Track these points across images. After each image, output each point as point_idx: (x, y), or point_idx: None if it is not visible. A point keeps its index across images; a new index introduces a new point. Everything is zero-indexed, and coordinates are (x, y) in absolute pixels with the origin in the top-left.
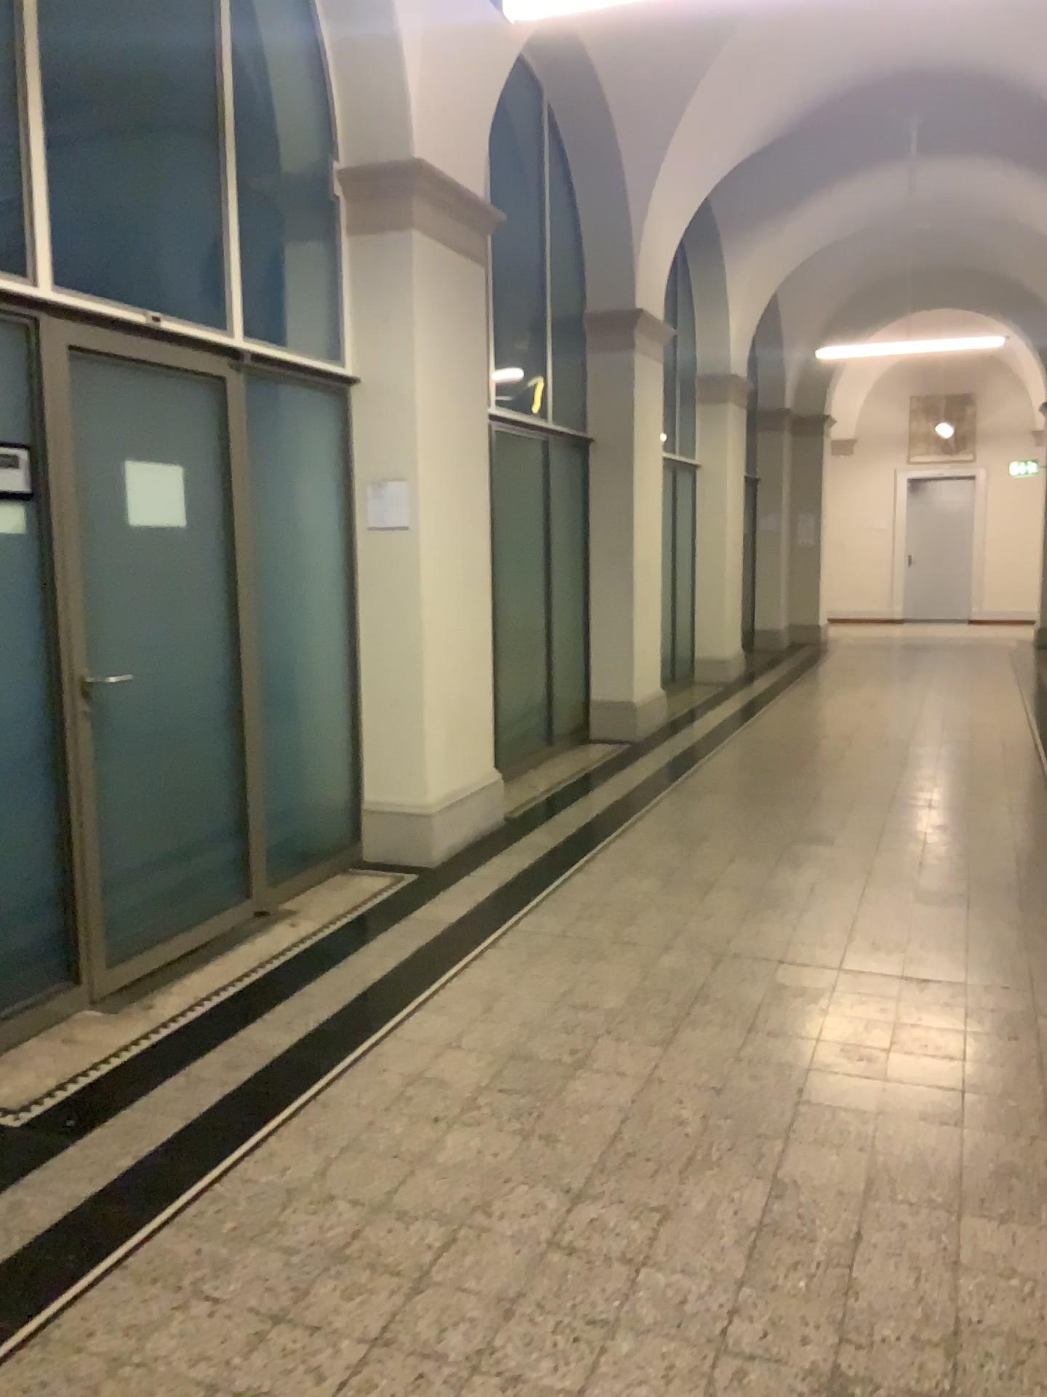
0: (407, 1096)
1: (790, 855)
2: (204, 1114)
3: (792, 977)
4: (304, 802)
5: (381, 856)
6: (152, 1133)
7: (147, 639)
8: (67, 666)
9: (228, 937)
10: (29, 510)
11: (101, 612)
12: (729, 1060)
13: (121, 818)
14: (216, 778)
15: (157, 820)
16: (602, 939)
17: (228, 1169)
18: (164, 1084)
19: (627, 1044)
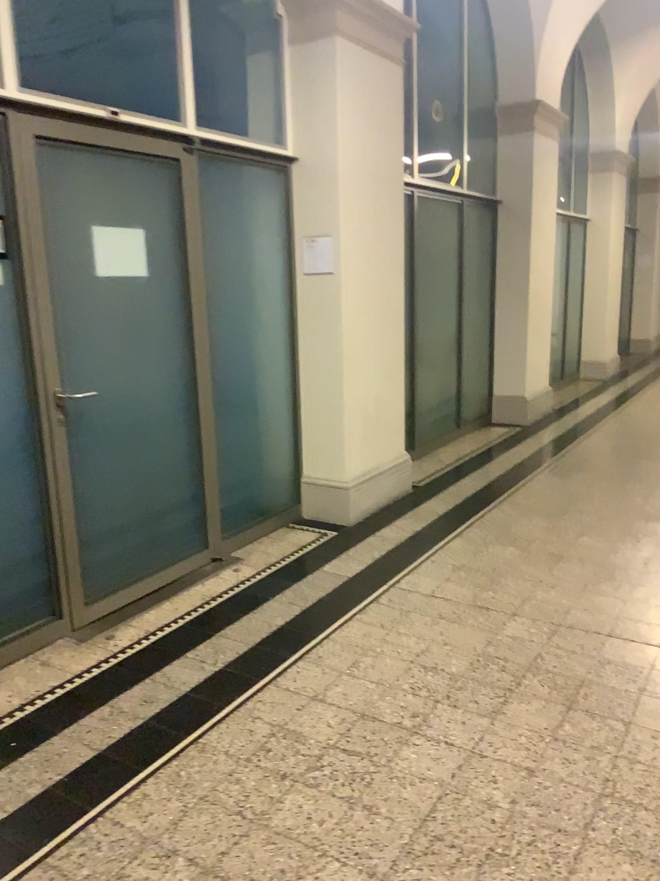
0: (267, 748)
1: (629, 531)
2: (105, 750)
3: (615, 654)
4: (256, 476)
5: (312, 516)
6: (62, 765)
7: (115, 362)
8: (37, 386)
9: (185, 580)
10: (7, 266)
11: (71, 343)
12: (546, 741)
13: (93, 497)
14: (179, 462)
15: (126, 496)
16: (462, 603)
17: (102, 812)
18: (90, 715)
19: (460, 712)
